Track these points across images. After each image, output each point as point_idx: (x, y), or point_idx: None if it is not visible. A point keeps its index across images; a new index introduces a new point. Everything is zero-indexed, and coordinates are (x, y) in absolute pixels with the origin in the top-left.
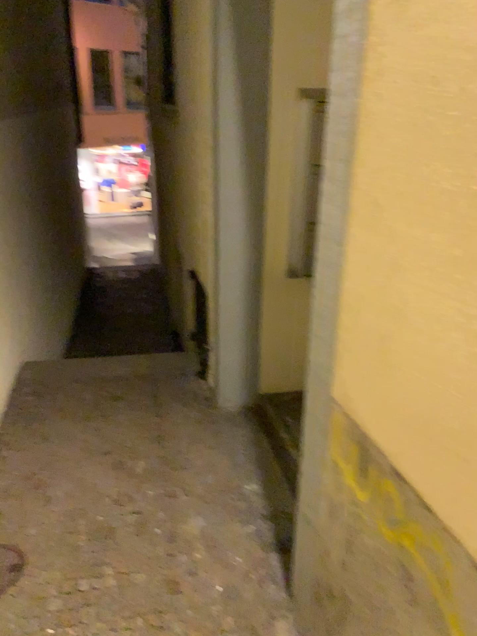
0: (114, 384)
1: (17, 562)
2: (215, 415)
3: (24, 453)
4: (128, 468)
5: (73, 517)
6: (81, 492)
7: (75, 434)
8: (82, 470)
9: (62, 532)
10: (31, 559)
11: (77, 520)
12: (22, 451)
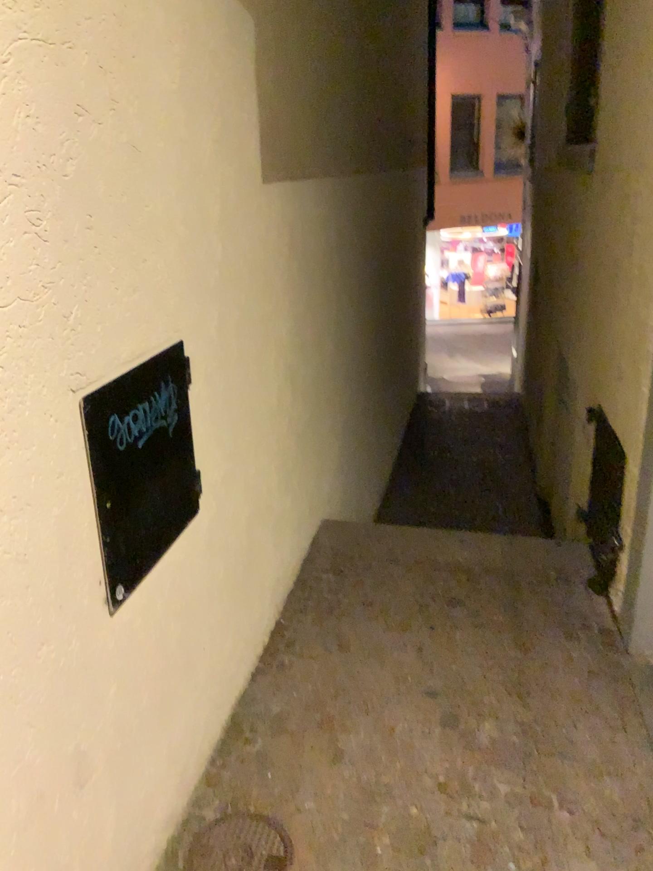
0: (452, 578)
1: (281, 855)
2: (622, 665)
3: (311, 665)
4: (466, 732)
5: (373, 797)
6: (388, 754)
7: (387, 651)
8: (393, 717)
9: (353, 820)
10: (303, 855)
11: (379, 805)
12: (308, 661)
